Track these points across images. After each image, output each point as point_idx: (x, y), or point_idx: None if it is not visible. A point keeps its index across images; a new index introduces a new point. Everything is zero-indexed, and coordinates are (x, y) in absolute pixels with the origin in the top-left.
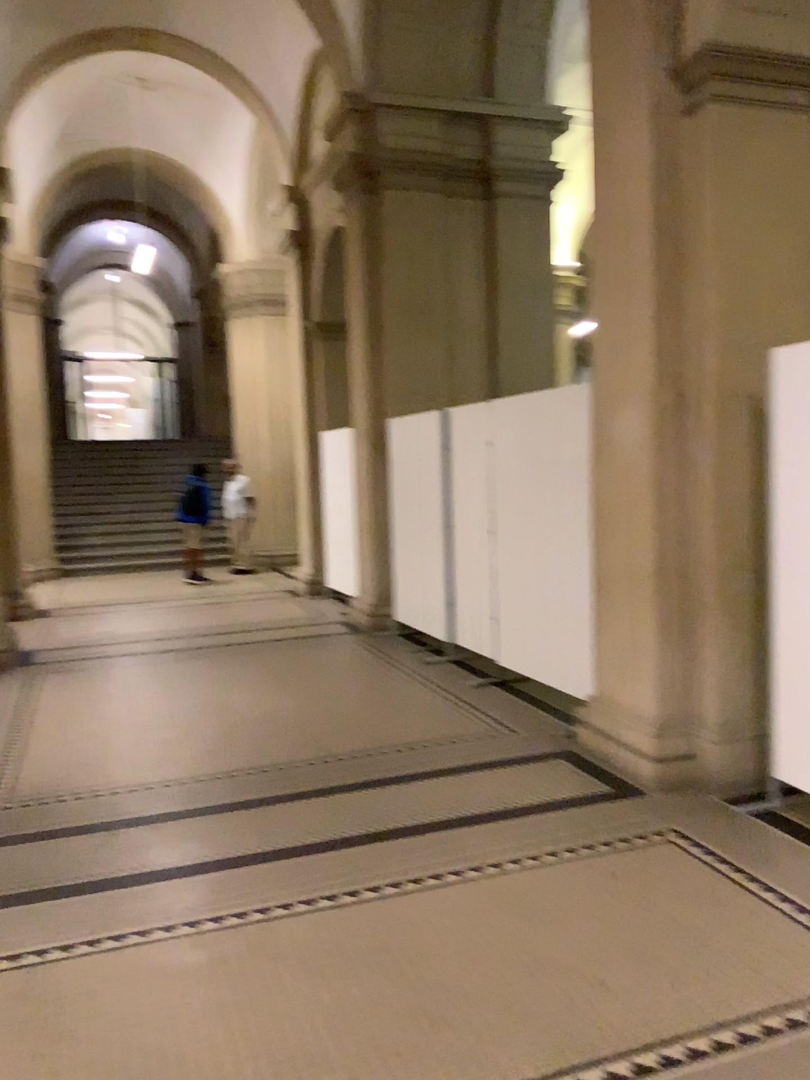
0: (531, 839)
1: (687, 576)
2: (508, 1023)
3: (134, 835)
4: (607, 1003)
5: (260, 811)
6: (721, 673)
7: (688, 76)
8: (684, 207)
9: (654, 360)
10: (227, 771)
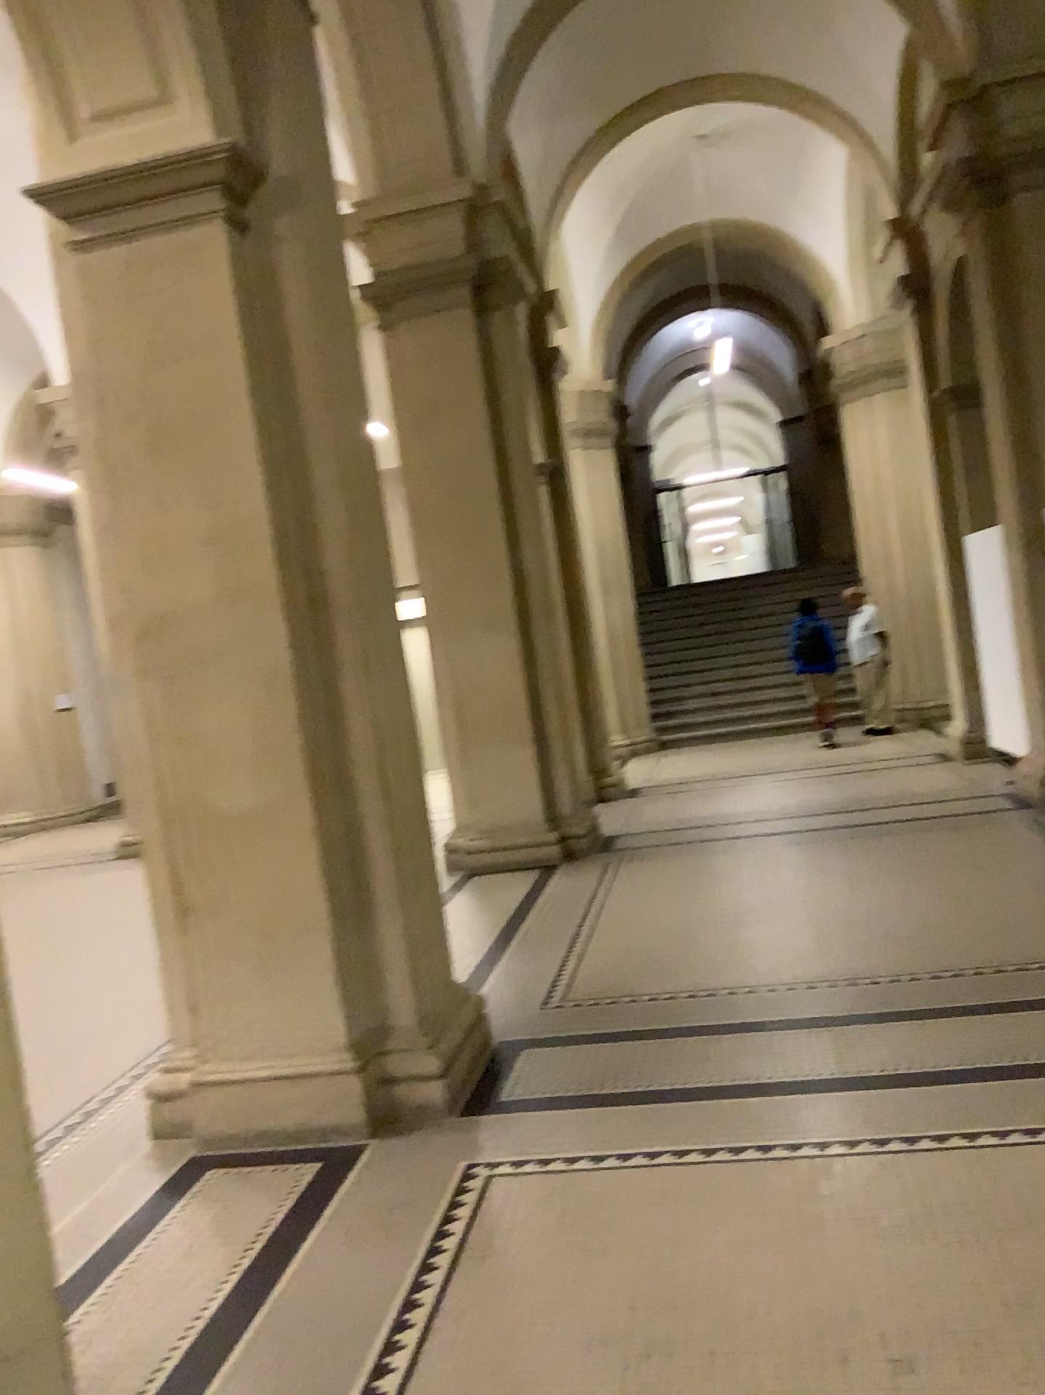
0: None
1: None
2: None
3: (692, 1046)
4: None
5: (846, 1029)
6: None
7: None
8: None
9: None
10: (814, 980)
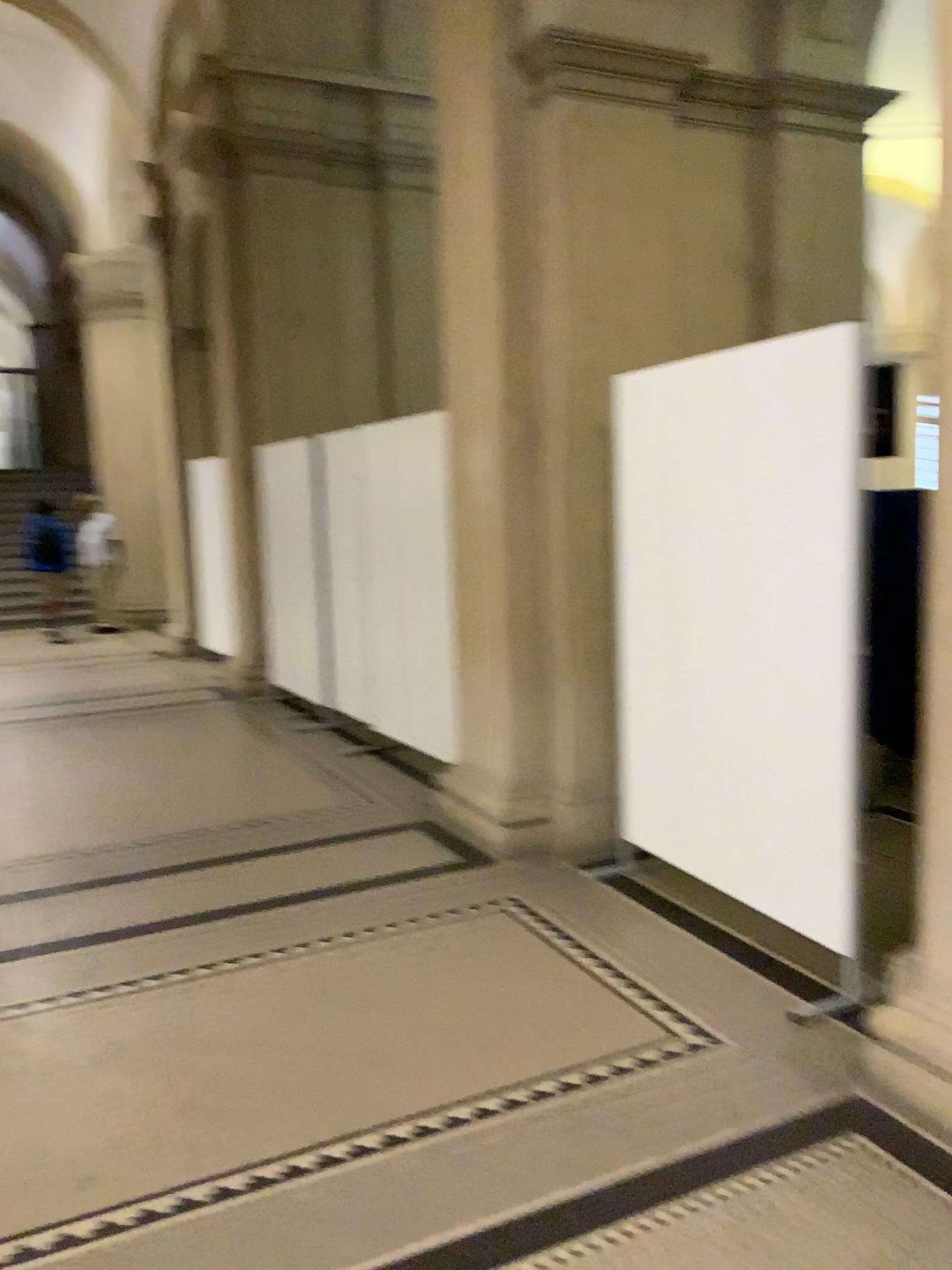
0: (354, 915)
1: (540, 624)
2: (265, 1102)
3: None
4: (380, 1075)
5: (53, 899)
6: (577, 728)
7: (529, 62)
8: (530, 210)
9: (503, 384)
10: (25, 857)
